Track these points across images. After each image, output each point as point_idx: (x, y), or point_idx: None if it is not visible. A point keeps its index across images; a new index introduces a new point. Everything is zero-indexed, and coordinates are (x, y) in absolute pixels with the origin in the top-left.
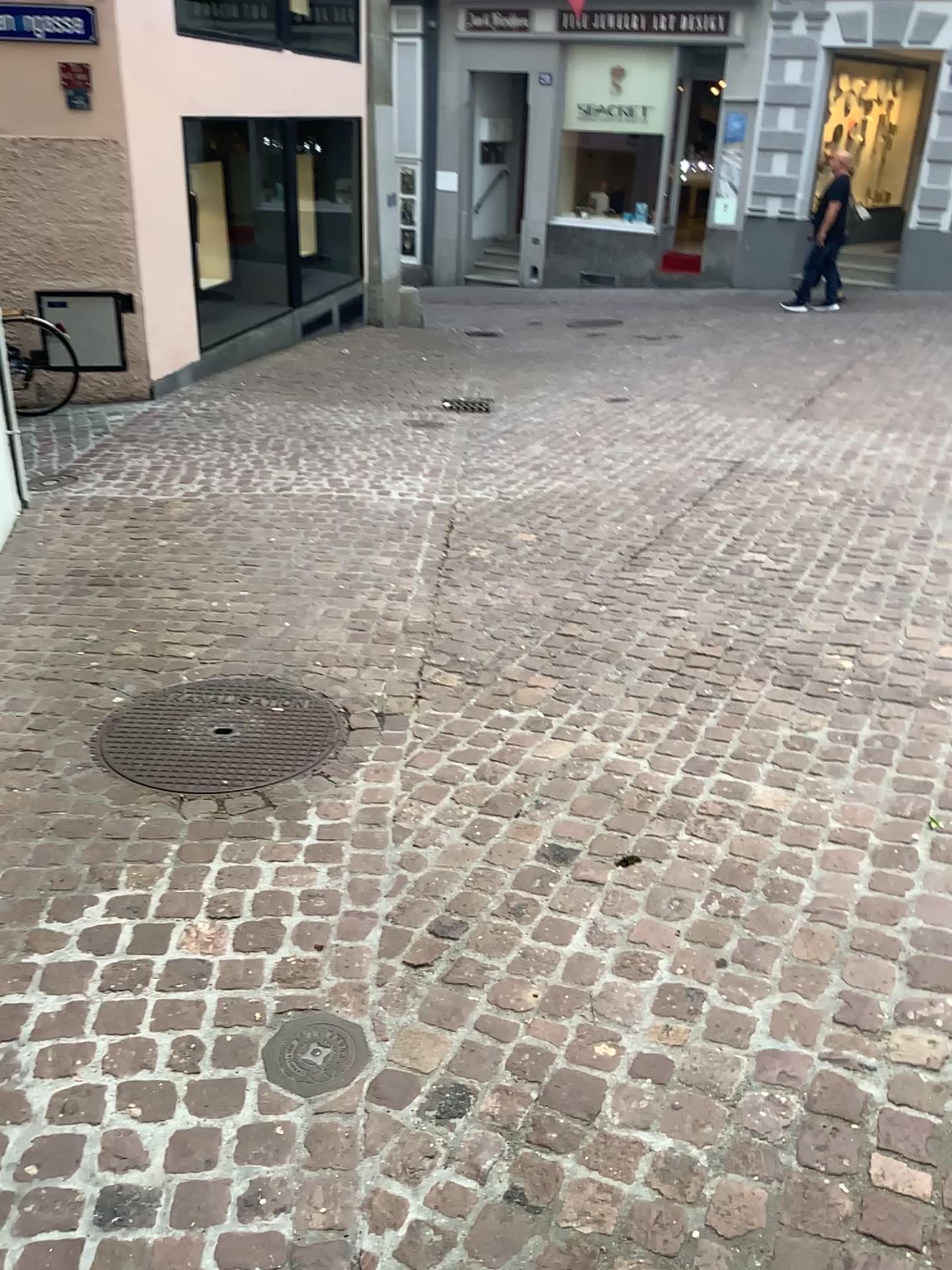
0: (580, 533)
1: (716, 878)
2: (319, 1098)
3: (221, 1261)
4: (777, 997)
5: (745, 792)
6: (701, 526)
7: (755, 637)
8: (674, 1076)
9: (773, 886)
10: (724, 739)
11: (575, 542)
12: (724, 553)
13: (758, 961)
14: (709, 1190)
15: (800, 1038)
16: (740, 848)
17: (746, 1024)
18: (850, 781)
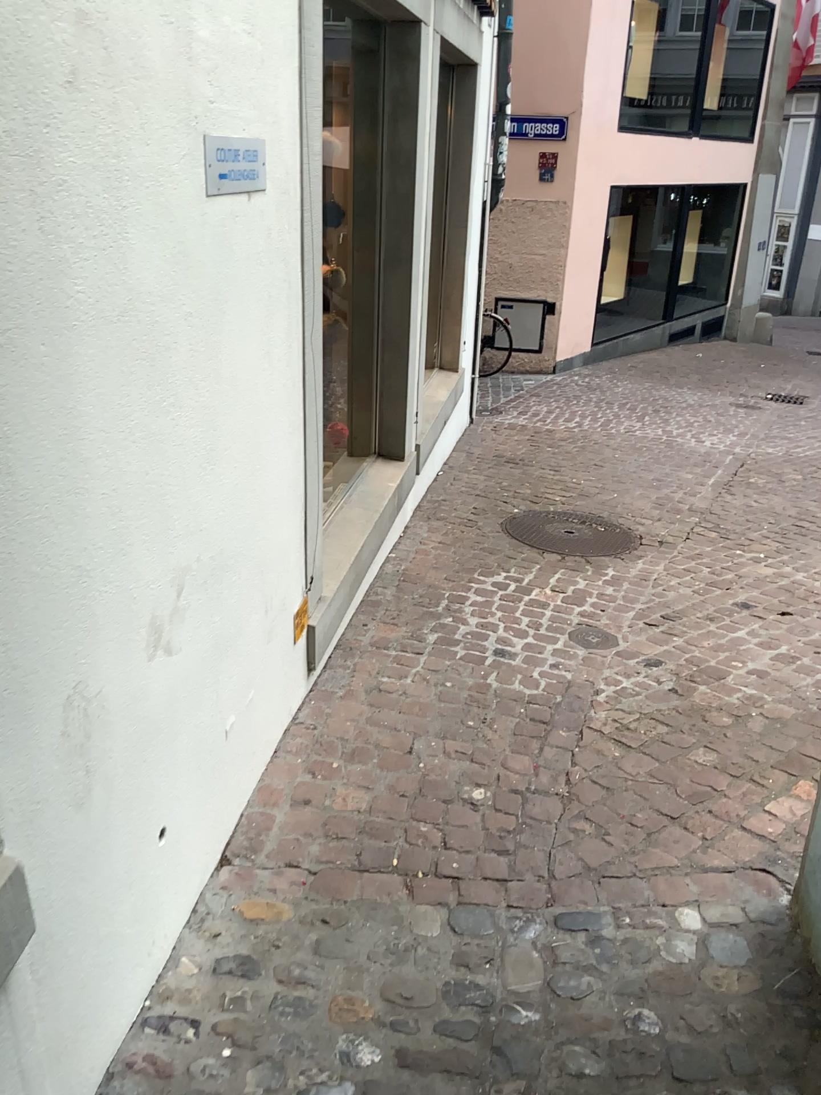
0: None
1: None
2: (593, 648)
3: (543, 673)
4: None
5: None
6: None
7: None
8: (768, 675)
9: None
10: None
11: None
12: None
13: None
14: (766, 704)
15: None
16: None
17: (816, 669)
18: None
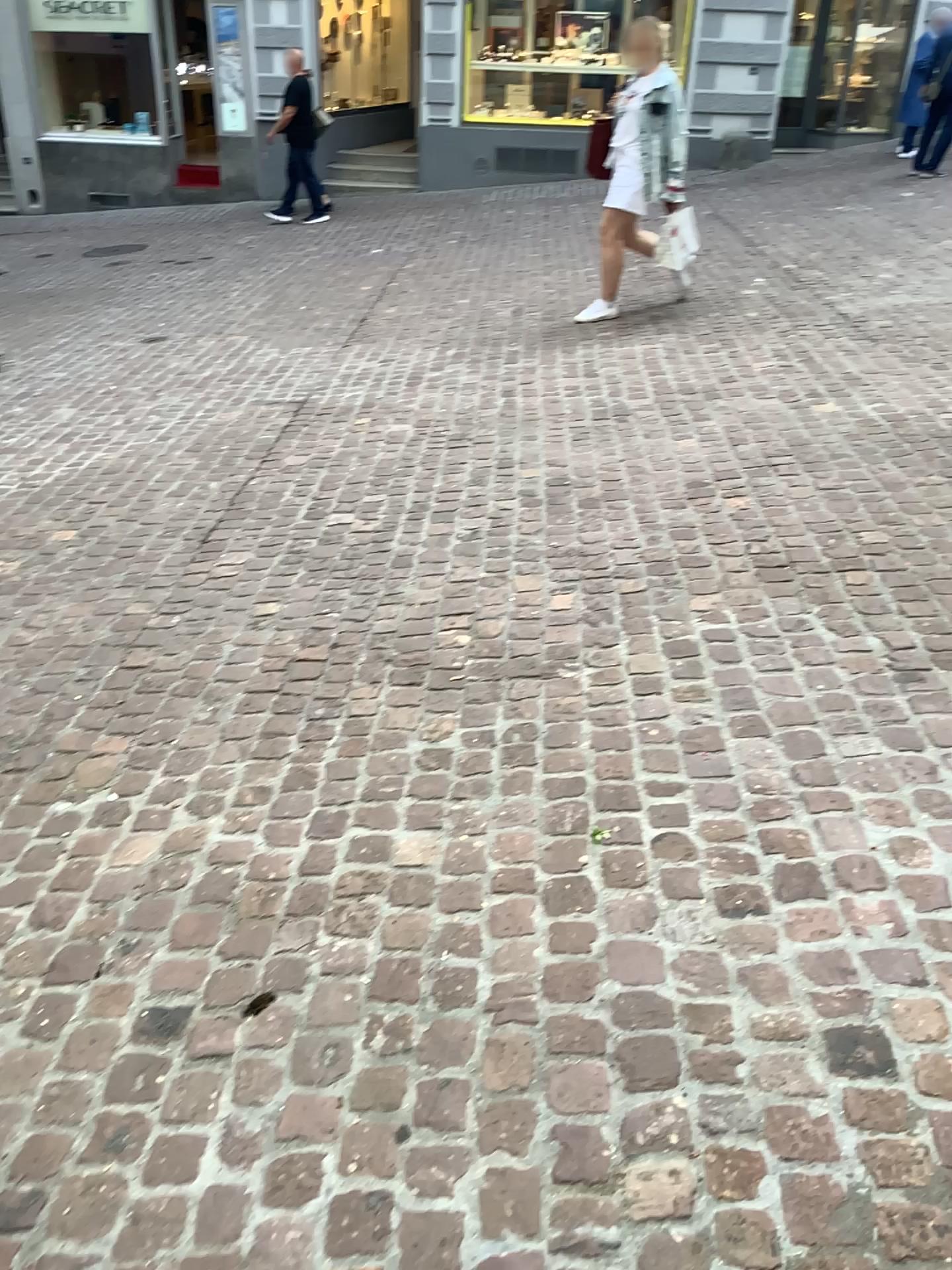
0: (133, 521)
1: (372, 996)
2: None
3: None
4: (481, 1173)
5: (385, 849)
6: (274, 490)
7: (359, 624)
8: None
9: (442, 986)
10: (347, 778)
11: (128, 535)
12: (306, 519)
13: (447, 1117)
14: None
15: (522, 1233)
16: (394, 940)
17: (450, 1235)
18: (499, 801)
